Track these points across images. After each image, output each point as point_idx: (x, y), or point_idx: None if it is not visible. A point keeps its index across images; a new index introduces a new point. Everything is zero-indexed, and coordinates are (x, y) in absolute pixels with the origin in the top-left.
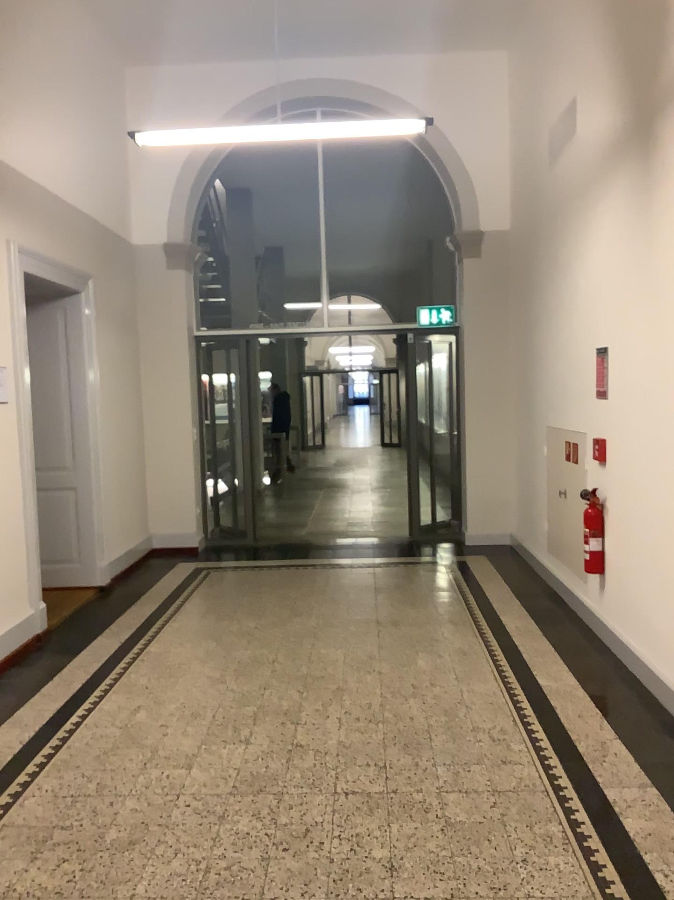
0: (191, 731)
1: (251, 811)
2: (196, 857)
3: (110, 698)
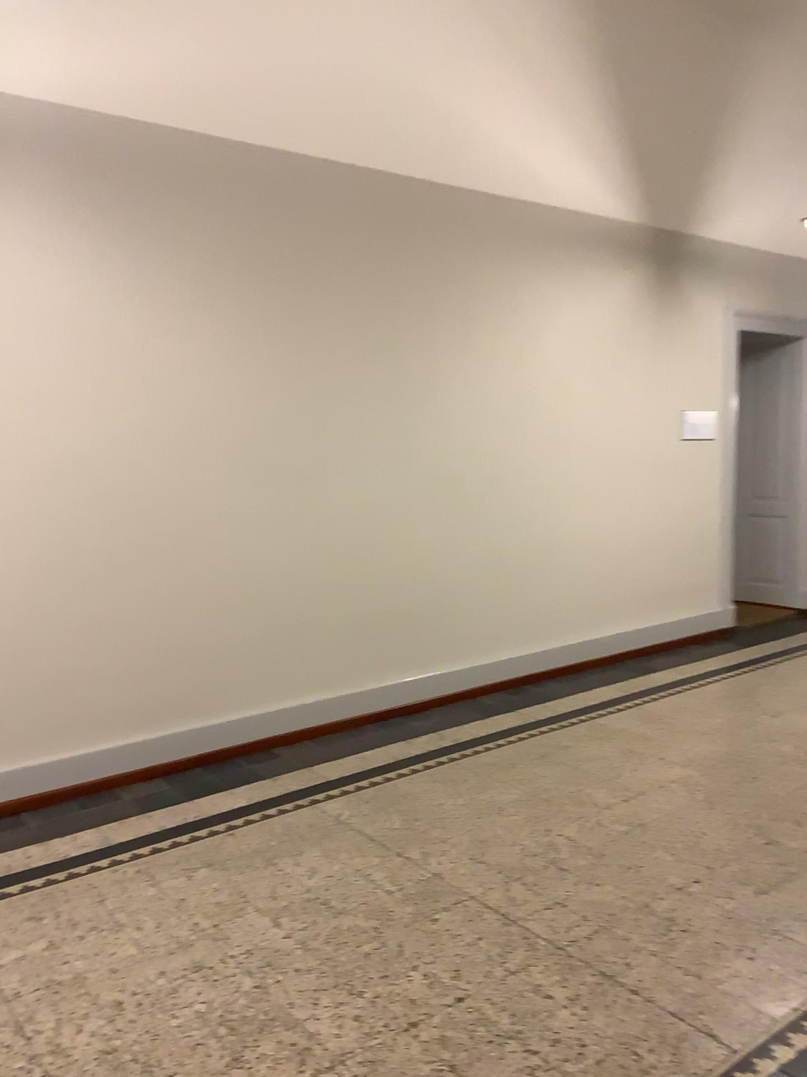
0: (790, 698)
1: (795, 741)
2: (740, 746)
3: (749, 671)
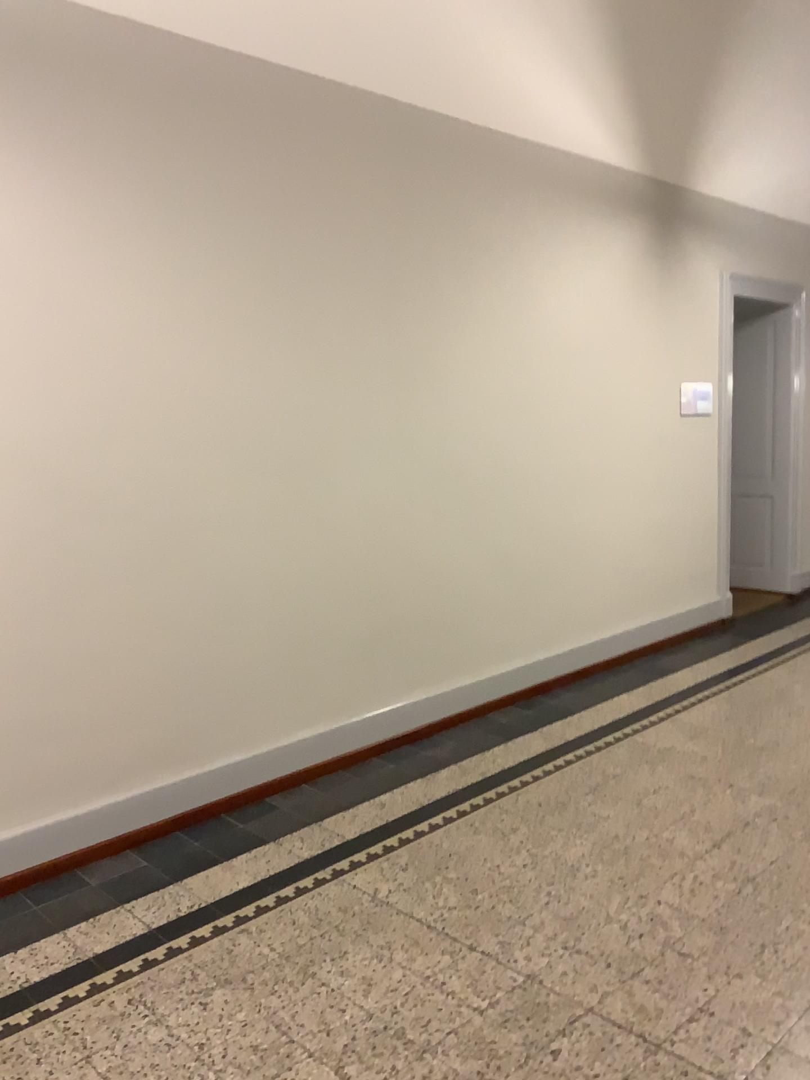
0: None
1: None
2: None
3: (773, 669)
